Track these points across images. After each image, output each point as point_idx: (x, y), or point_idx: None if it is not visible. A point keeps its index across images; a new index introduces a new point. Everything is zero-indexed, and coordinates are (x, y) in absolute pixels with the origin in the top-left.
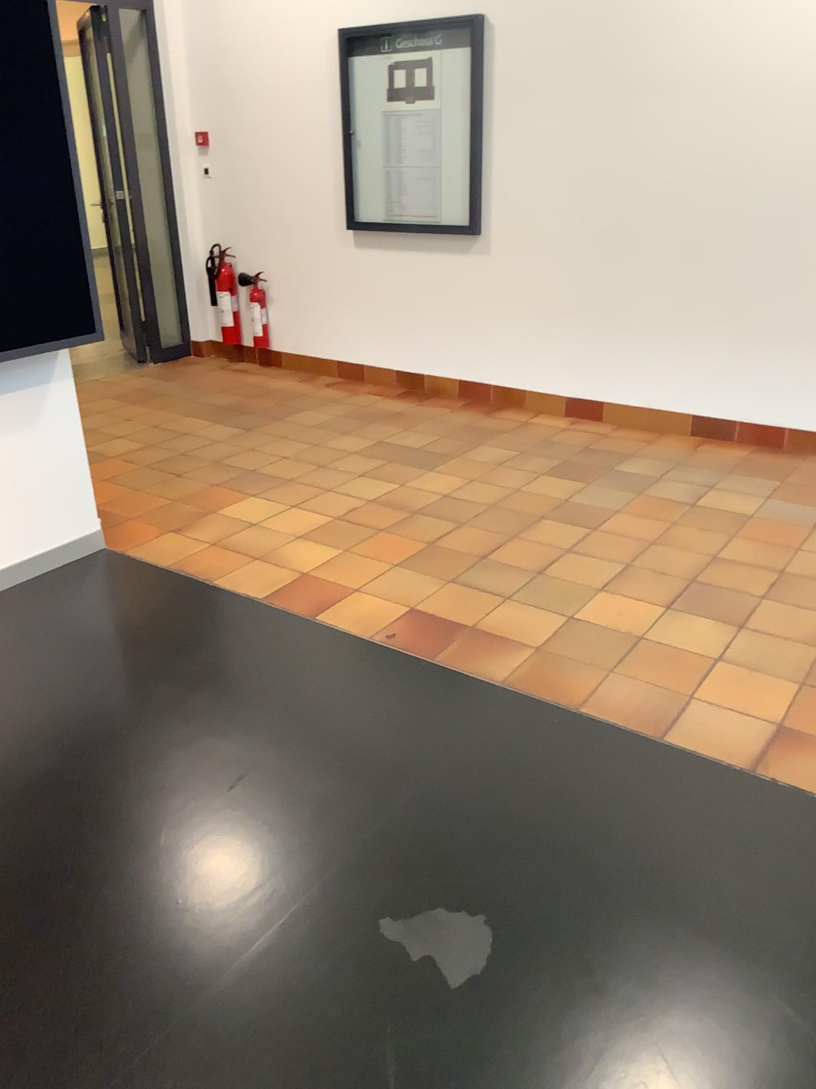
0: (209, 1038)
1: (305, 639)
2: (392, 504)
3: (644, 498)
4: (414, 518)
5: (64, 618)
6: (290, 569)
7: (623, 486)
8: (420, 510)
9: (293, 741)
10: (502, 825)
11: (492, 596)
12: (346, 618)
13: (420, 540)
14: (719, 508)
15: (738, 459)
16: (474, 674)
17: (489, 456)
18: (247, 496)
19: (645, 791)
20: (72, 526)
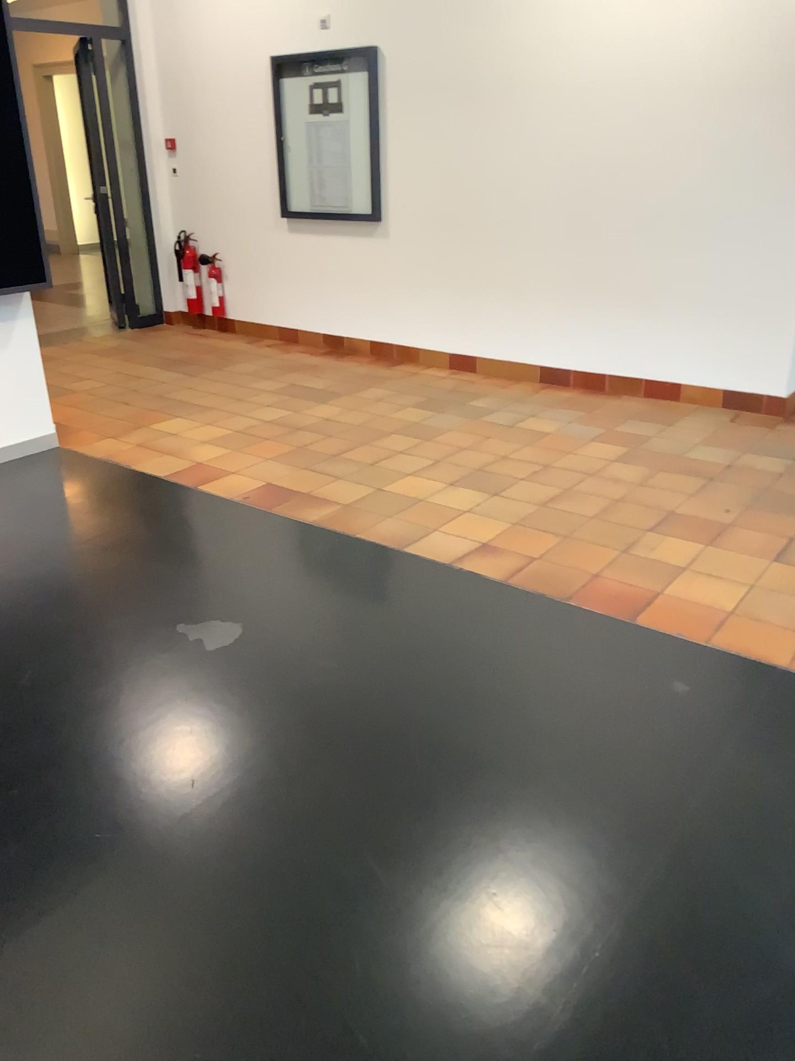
0: (57, 664)
1: (184, 497)
2: (282, 423)
3: (475, 421)
4: (294, 432)
5: (20, 484)
6: (189, 460)
7: (464, 413)
8: (300, 426)
9: (155, 547)
10: (273, 586)
11: (328, 476)
12: (218, 487)
13: (292, 444)
14: (528, 427)
15: (566, 397)
16: (294, 517)
17: (371, 394)
18: (174, 417)
19: (373, 572)
20: (33, 427)
